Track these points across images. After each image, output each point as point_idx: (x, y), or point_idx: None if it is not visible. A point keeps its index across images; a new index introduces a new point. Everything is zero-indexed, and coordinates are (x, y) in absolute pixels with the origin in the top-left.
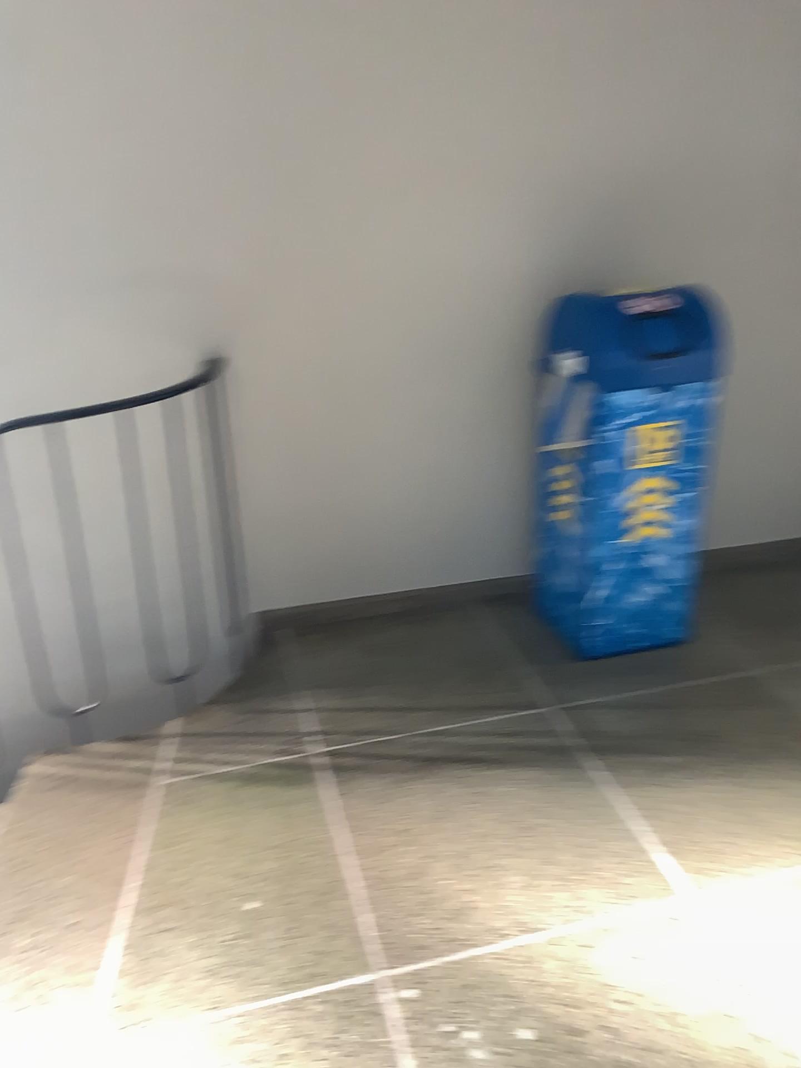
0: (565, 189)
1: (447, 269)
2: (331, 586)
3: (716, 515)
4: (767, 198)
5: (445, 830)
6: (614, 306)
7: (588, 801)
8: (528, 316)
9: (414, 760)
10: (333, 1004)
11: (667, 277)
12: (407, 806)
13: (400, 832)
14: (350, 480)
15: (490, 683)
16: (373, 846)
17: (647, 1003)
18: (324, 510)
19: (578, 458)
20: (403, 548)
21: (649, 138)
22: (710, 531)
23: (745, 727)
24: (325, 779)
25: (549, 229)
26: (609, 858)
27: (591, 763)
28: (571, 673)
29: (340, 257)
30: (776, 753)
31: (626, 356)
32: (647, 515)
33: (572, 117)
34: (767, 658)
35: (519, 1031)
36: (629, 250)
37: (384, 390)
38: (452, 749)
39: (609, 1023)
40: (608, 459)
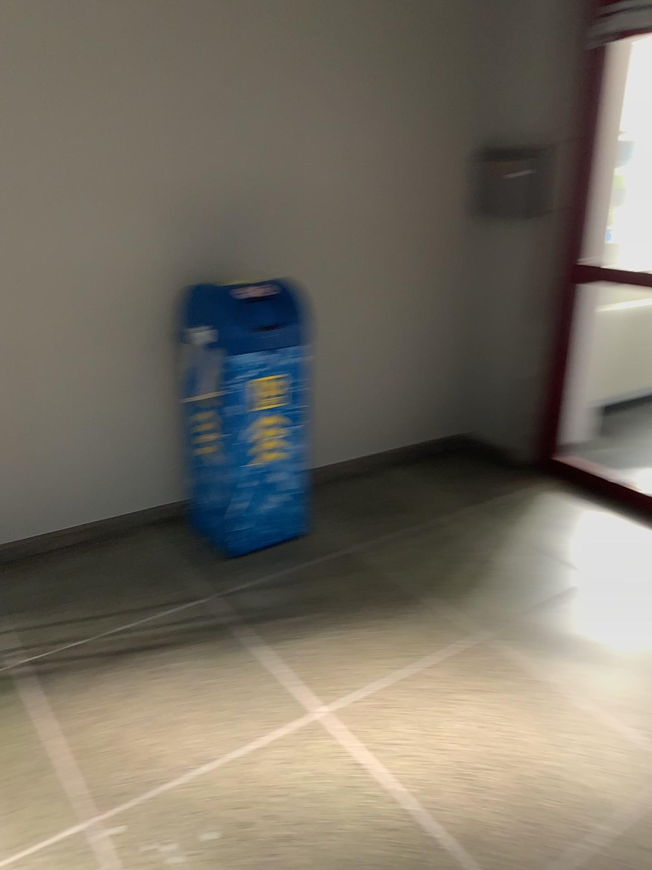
0: (184, 206)
1: (96, 265)
2: (17, 527)
3: (316, 442)
4: (328, 217)
5: (133, 703)
6: (228, 293)
7: (241, 660)
8: (165, 301)
9: (102, 655)
10: (52, 854)
11: (265, 271)
12: (99, 690)
13: (96, 711)
14: (27, 437)
15: (159, 586)
16: (73, 727)
17: (295, 791)
18: (5, 464)
19: (212, 406)
20: (77, 489)
21: (242, 172)
22: (313, 455)
23: (347, 589)
24: (26, 683)
25: (174, 236)
26: (260, 698)
27: (242, 633)
28: (221, 570)
29: (5, 256)
30: (368, 604)
31: (240, 329)
32: (266, 445)
33: (185, 154)
34: (358, 539)
35: (204, 834)
36: (236, 252)
37: (52, 362)
38: (132, 641)
39: (269, 811)
40: (234, 405)
